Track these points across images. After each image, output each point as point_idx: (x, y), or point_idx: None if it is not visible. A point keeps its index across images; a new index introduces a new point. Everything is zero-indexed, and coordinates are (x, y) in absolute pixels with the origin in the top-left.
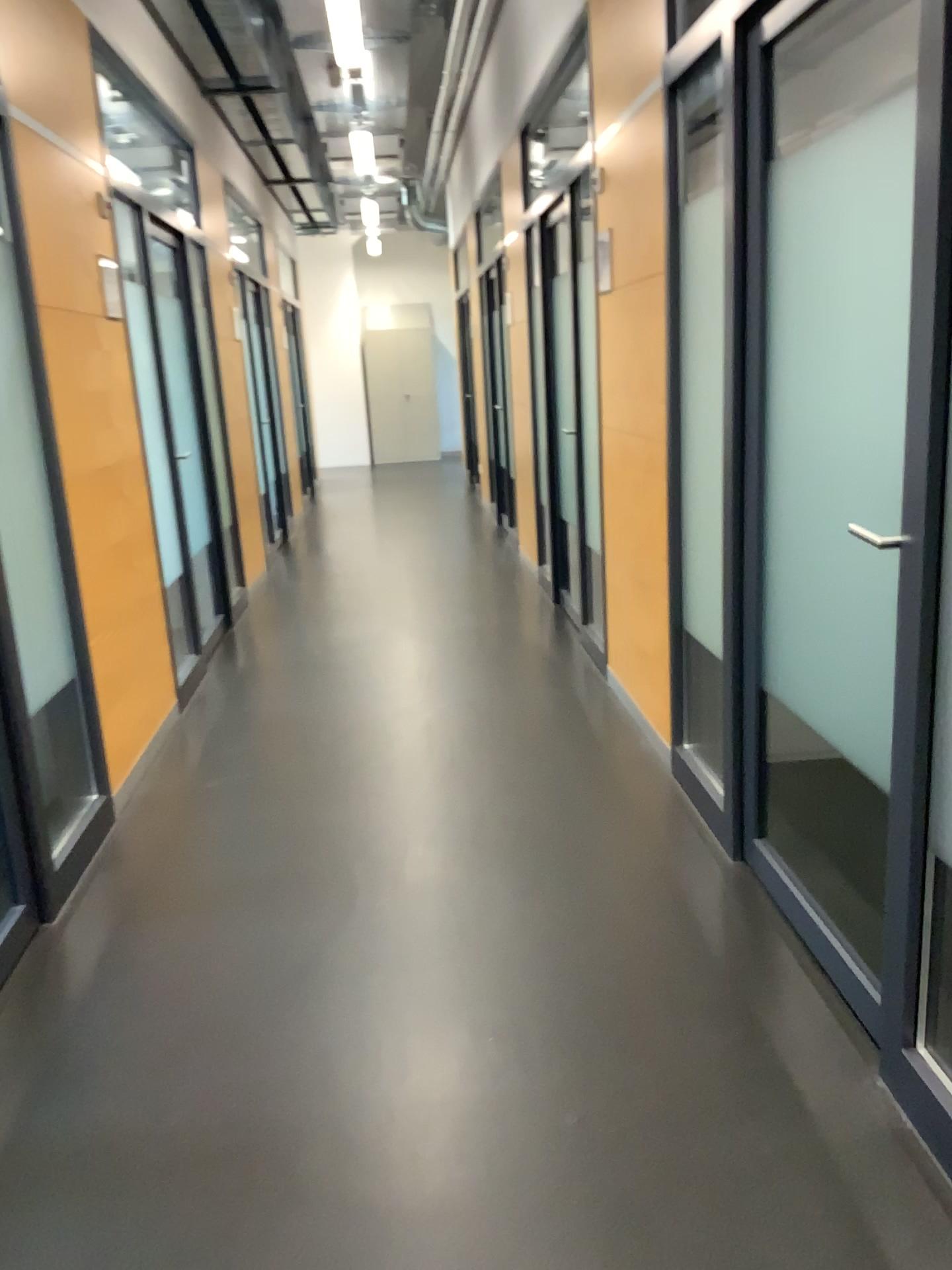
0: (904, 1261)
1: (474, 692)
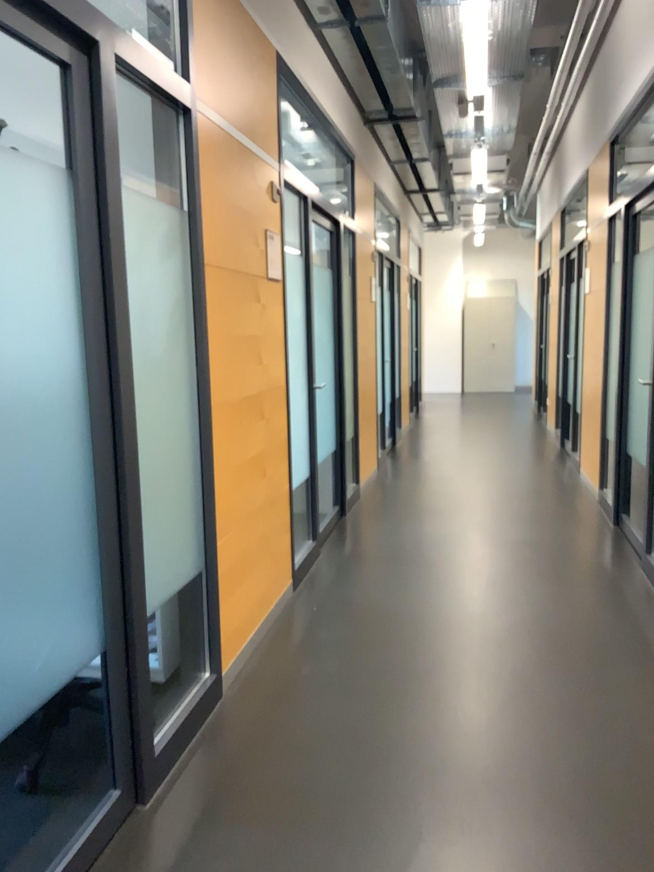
0: None
1: (542, 607)
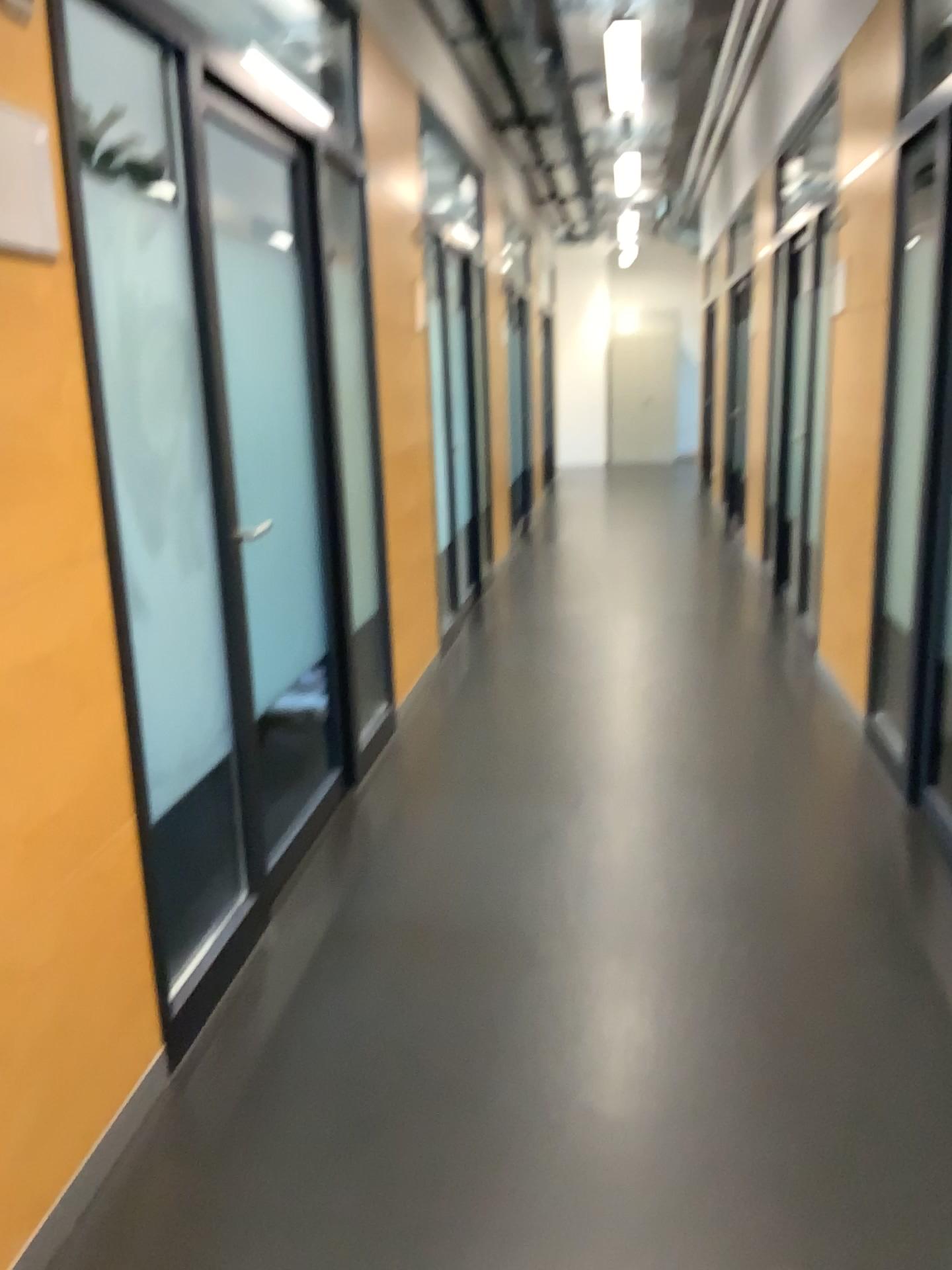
0: None
1: (692, 661)
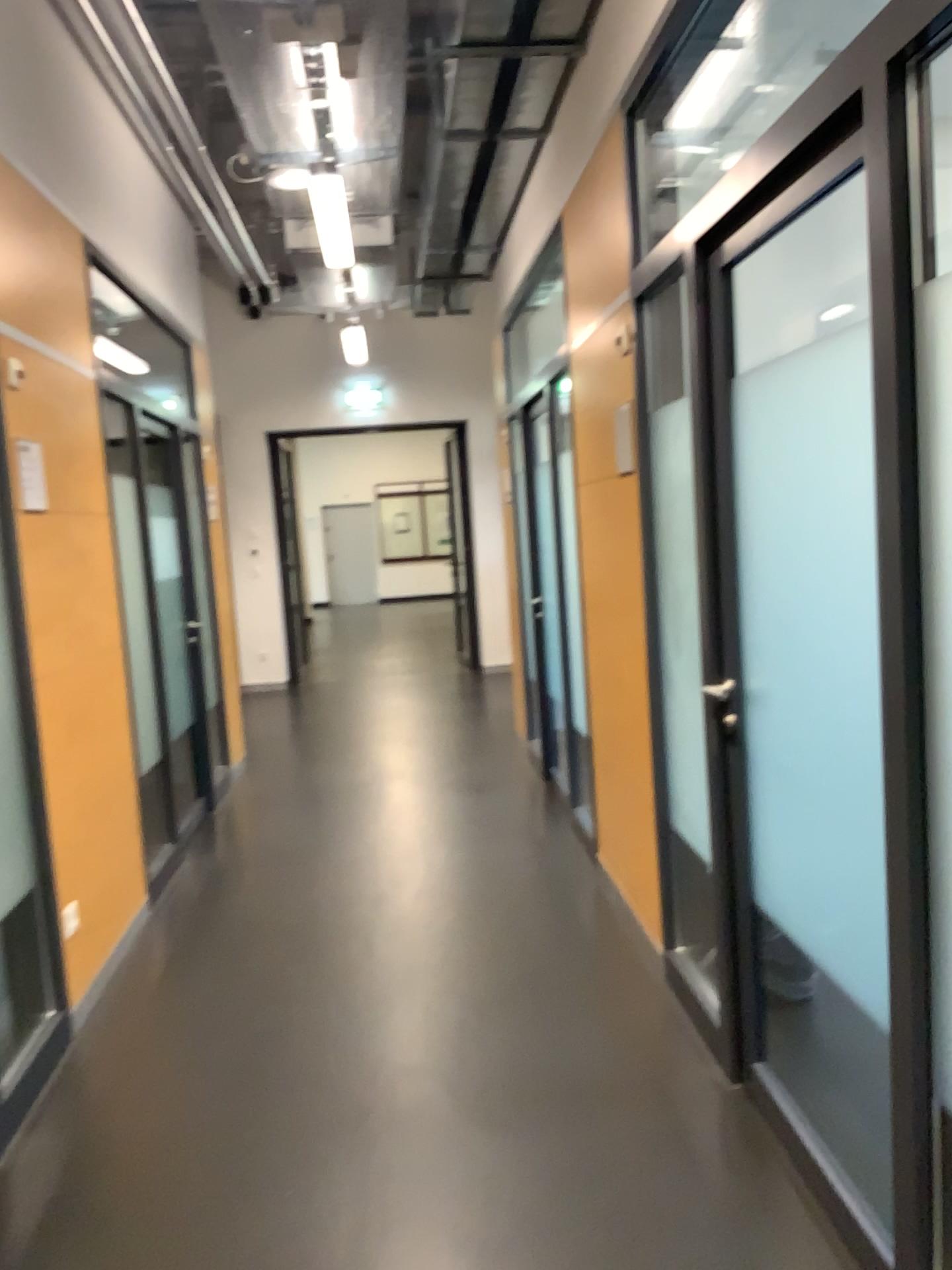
0: (104, 1075)
1: None
